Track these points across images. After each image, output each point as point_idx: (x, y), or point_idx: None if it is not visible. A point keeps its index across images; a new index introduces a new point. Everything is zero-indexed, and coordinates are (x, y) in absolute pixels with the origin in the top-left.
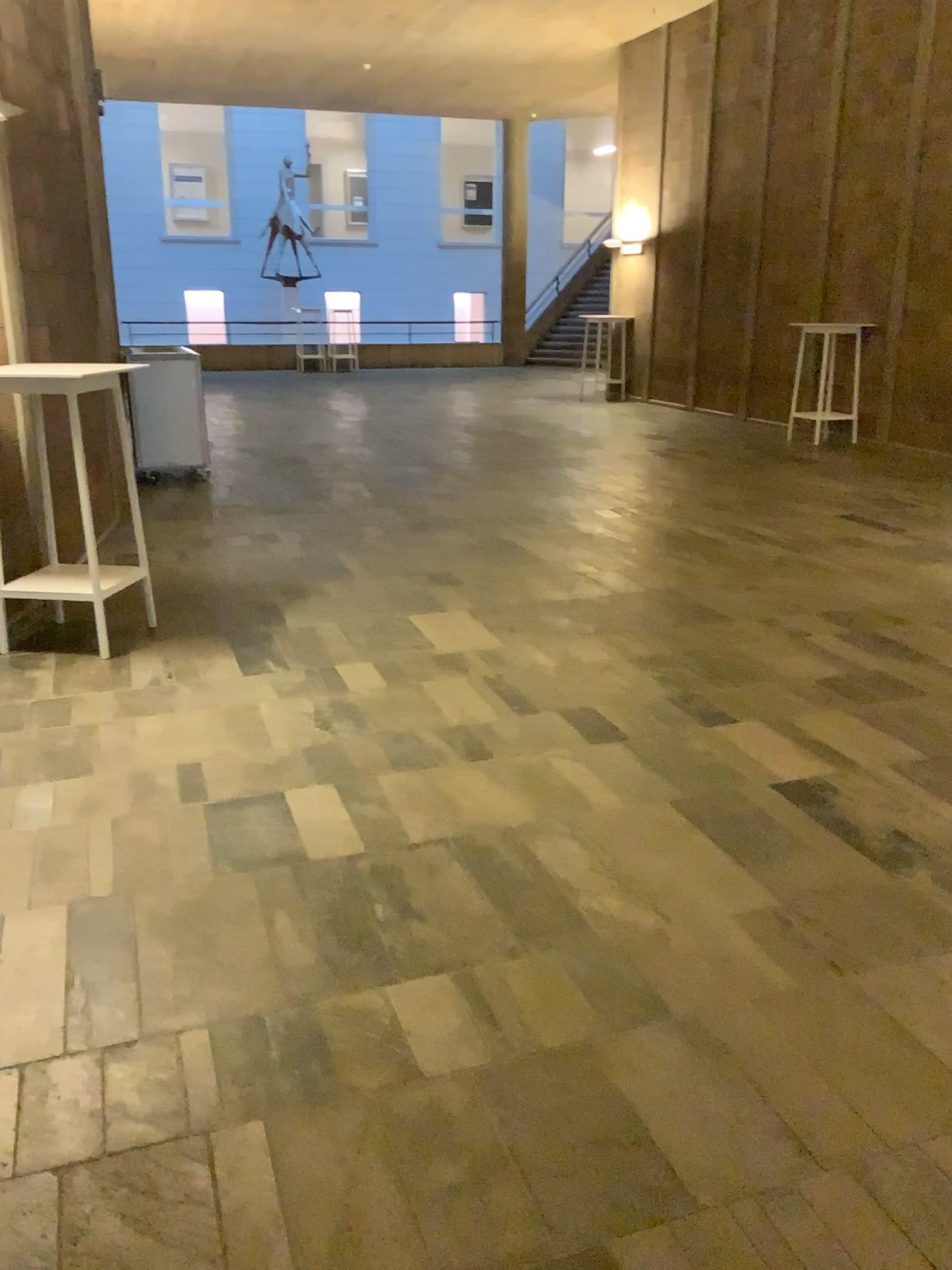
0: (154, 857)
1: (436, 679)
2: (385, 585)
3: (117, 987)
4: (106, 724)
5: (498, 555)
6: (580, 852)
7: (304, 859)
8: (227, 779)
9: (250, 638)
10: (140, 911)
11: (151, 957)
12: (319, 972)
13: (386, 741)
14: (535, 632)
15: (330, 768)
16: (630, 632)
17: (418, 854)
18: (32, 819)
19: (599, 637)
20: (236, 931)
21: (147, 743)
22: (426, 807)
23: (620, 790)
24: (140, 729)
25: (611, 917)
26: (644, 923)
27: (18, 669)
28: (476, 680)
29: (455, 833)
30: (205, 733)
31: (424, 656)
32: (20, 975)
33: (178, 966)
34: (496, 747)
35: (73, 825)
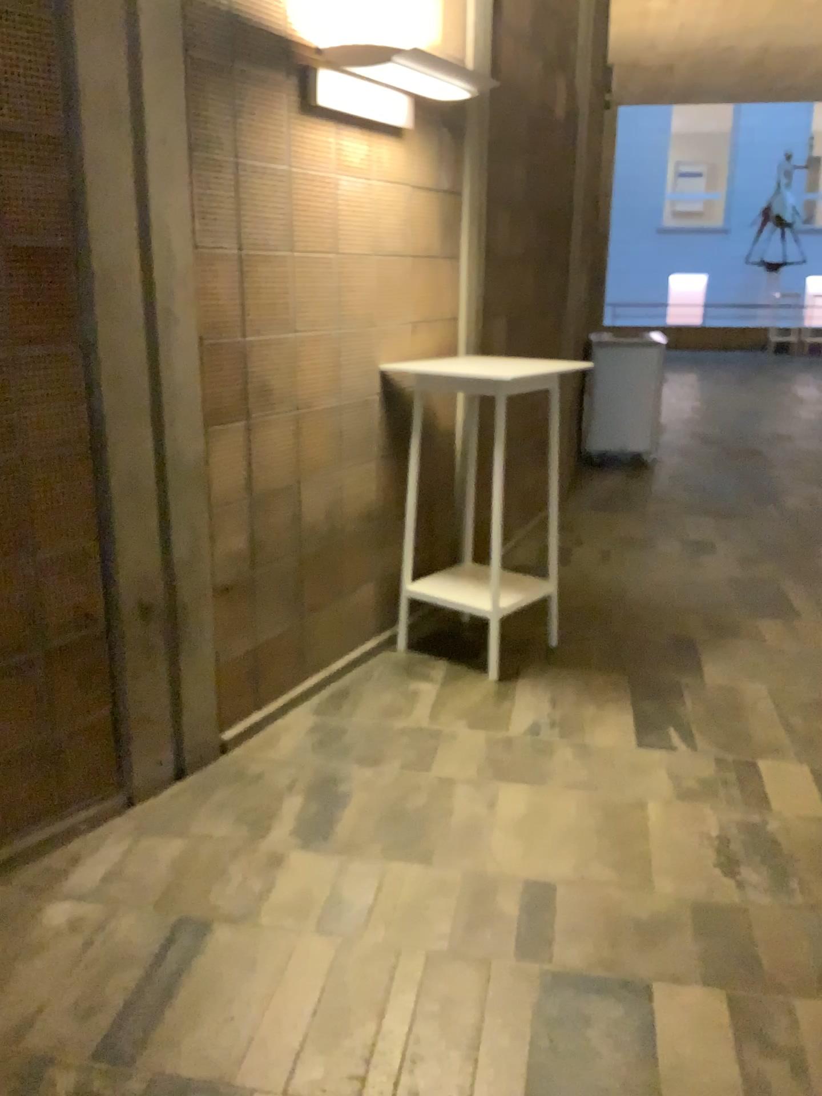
0: (454, 1059)
1: None
2: None
3: None
4: (465, 786)
5: None
6: None
7: None
8: (581, 933)
9: (658, 690)
10: None
11: None
12: None
13: (817, 929)
14: None
15: (727, 962)
16: None
17: None
18: (339, 923)
19: None
20: None
21: (502, 830)
22: None
23: None
24: (499, 805)
25: None
26: None
27: (406, 676)
28: None
29: None
30: (574, 833)
31: None
32: None
33: None
34: None
35: (379, 953)
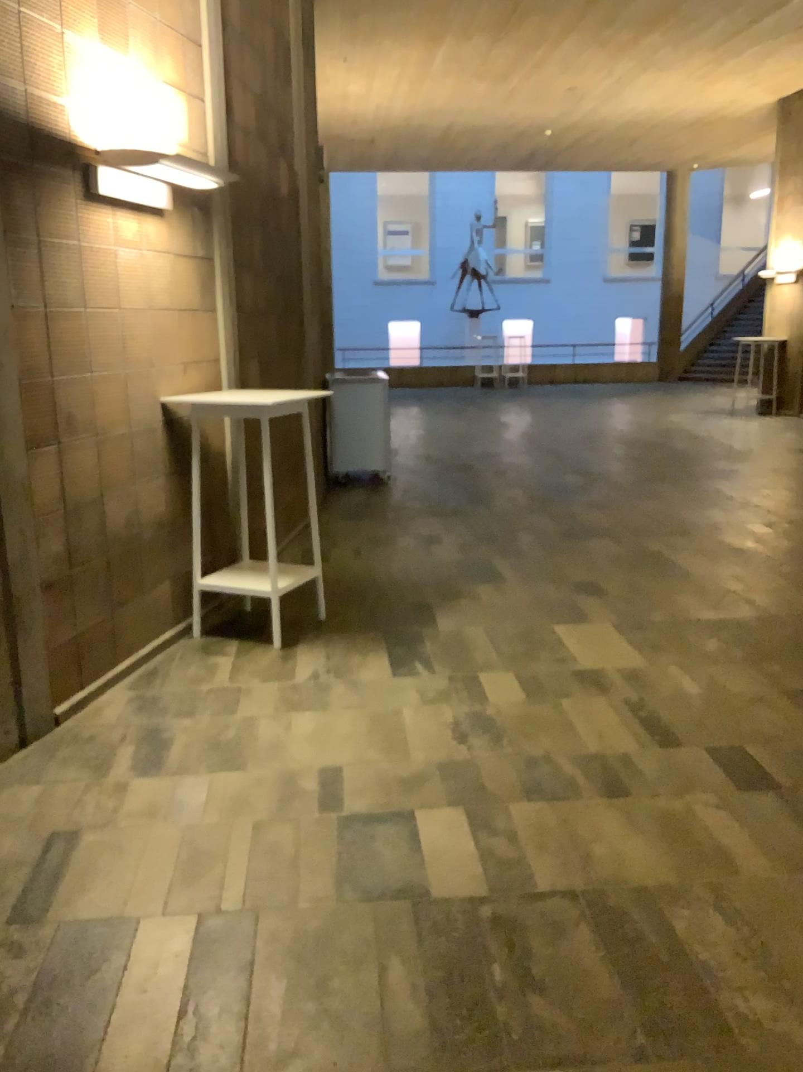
0: (284, 872)
1: (576, 698)
2: (534, 593)
3: (223, 1027)
4: (265, 719)
5: (645, 568)
6: (724, 927)
7: (426, 895)
8: (363, 791)
9: (404, 640)
10: (260, 935)
11: (261, 994)
12: (426, 1045)
13: (521, 764)
14: (680, 653)
15: (464, 790)
16: (781, 661)
17: (544, 905)
18: (183, 814)
19: (748, 664)
20: (348, 975)
21: (297, 742)
22: (556, 847)
23: (770, 852)
24: (293, 727)
25: (760, 1023)
26: (801, 1039)
27: (202, 655)
28: (618, 702)
29: (585, 884)
30: (351, 736)
31: (567, 671)
32: (138, 995)
33: (286, 1010)
34: (634, 782)
35: (217, 826)
